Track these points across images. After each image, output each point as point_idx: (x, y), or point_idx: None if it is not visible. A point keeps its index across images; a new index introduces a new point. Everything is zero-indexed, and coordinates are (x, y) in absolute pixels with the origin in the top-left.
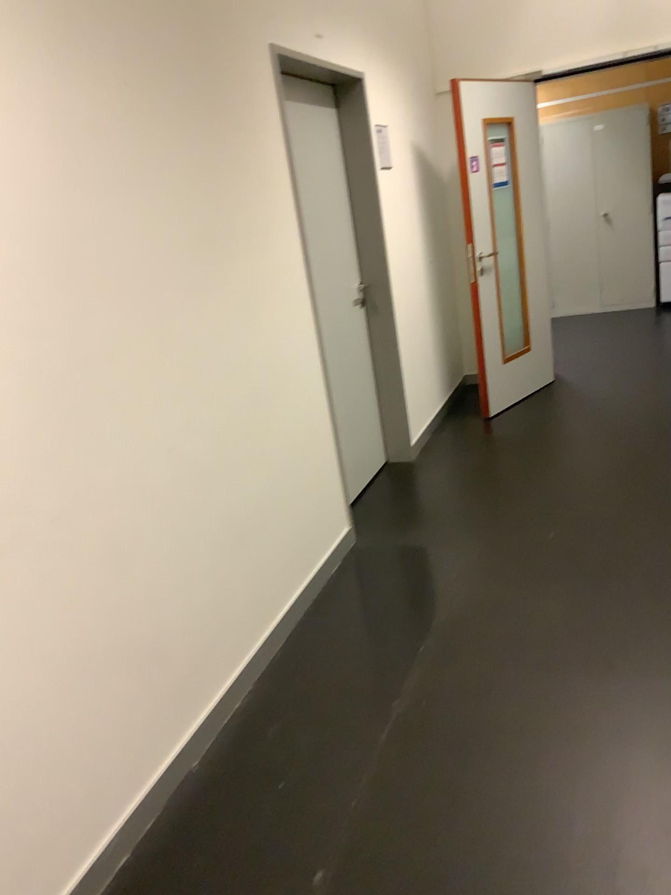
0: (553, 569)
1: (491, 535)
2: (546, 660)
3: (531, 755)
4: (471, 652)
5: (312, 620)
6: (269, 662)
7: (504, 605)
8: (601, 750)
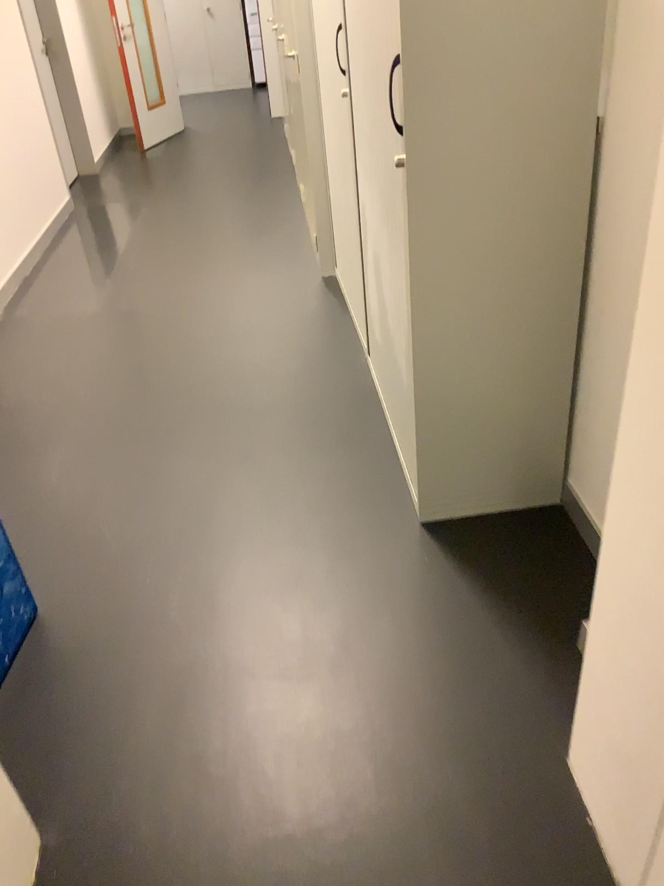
0: (193, 198)
1: (157, 193)
2: (193, 222)
3: (189, 242)
4: (156, 225)
5: (64, 230)
6: (47, 243)
7: (169, 211)
8: (218, 236)
